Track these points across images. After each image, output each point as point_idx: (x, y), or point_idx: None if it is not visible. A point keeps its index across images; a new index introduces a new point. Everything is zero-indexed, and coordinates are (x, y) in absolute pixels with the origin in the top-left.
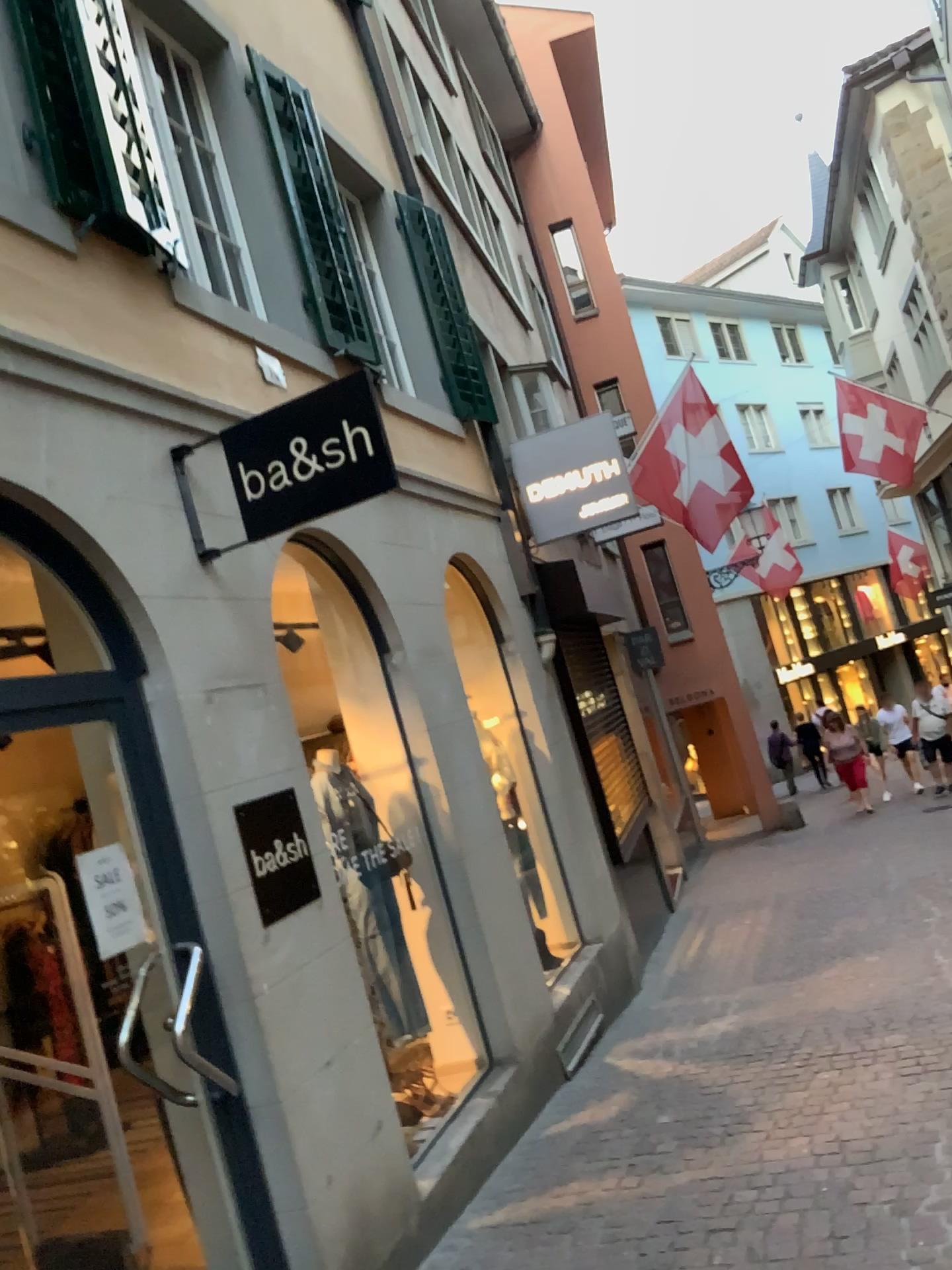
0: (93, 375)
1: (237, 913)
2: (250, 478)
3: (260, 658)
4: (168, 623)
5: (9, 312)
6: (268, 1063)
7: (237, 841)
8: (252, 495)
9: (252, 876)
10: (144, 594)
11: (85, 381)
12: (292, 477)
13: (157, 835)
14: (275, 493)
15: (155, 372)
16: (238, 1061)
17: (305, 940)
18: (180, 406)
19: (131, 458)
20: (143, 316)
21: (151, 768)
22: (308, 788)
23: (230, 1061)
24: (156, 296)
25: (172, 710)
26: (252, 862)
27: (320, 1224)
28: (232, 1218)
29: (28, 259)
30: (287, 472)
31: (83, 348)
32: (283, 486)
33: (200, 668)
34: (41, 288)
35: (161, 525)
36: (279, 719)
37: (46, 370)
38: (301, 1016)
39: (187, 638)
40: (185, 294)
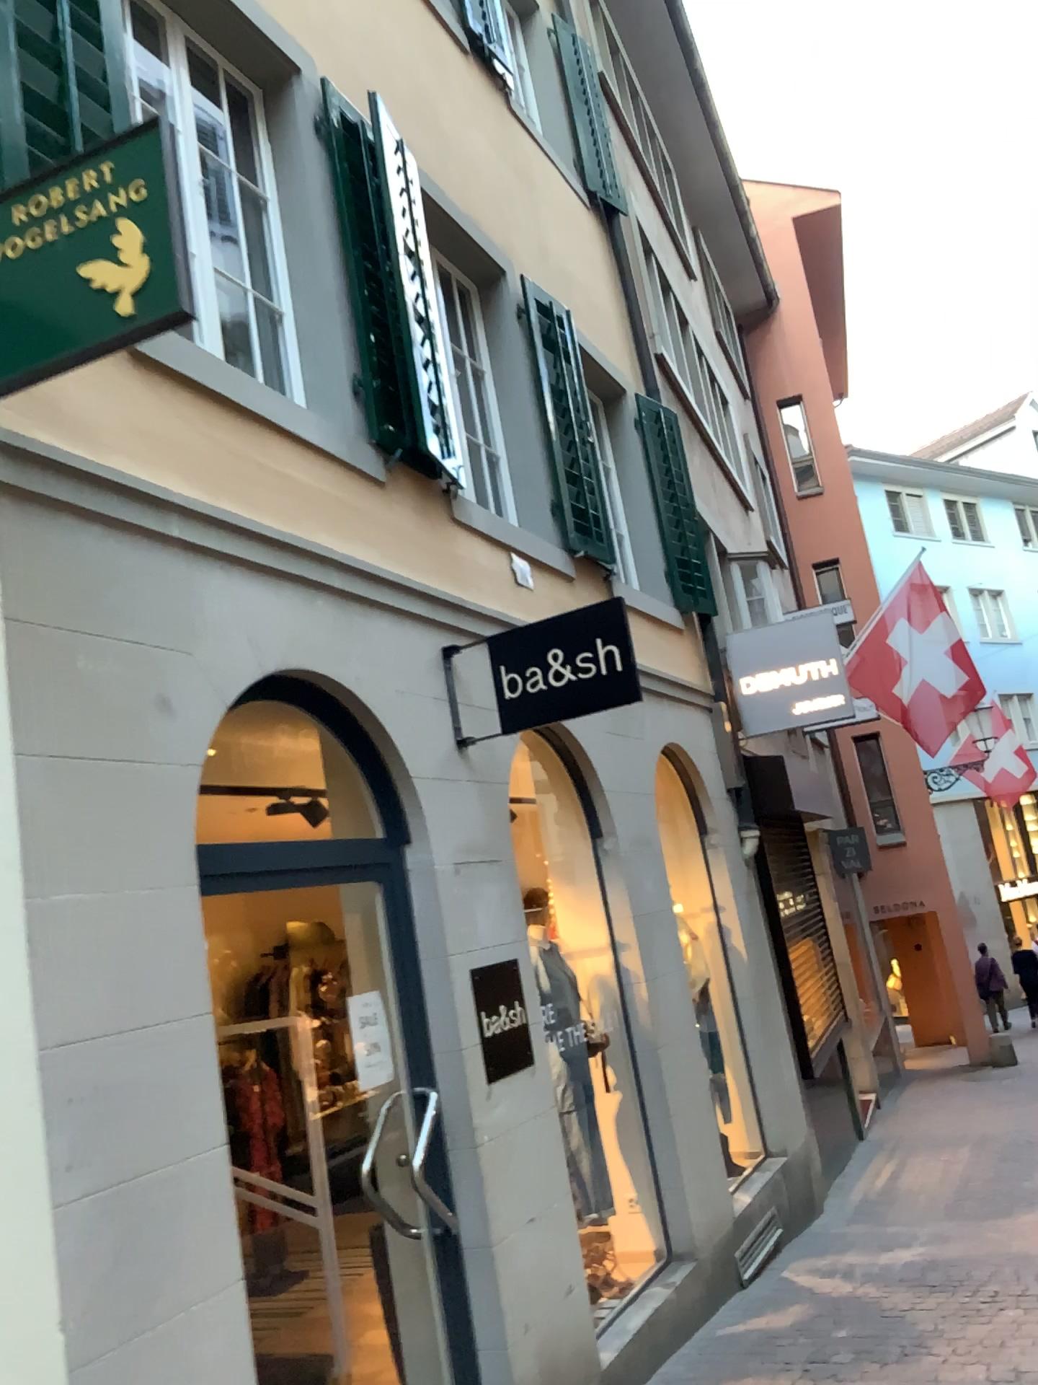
0: (391, 585)
1: (467, 1068)
2: (509, 679)
3: (498, 838)
4: (431, 802)
5: (336, 535)
6: (483, 1209)
7: (471, 1003)
8: (510, 695)
9: (482, 1035)
10: (414, 776)
11: (385, 591)
12: (545, 681)
13: (405, 989)
14: (530, 694)
15: (434, 579)
16: (458, 1203)
17: (519, 1102)
18: (450, 608)
19: (412, 656)
20: (428, 530)
21: (407, 928)
22: (528, 961)
23: (450, 1202)
24: (437, 511)
25: (428, 879)
26: (482, 1023)
27: (518, 1366)
28: (438, 1349)
29: (350, 488)
30: (541, 676)
31: (385, 562)
32: (537, 689)
33: (452, 843)
34: (358, 512)
35: (431, 715)
36: (510, 895)
37: (359, 583)
38: (512, 1172)
39: (444, 816)
40: (459, 507)
